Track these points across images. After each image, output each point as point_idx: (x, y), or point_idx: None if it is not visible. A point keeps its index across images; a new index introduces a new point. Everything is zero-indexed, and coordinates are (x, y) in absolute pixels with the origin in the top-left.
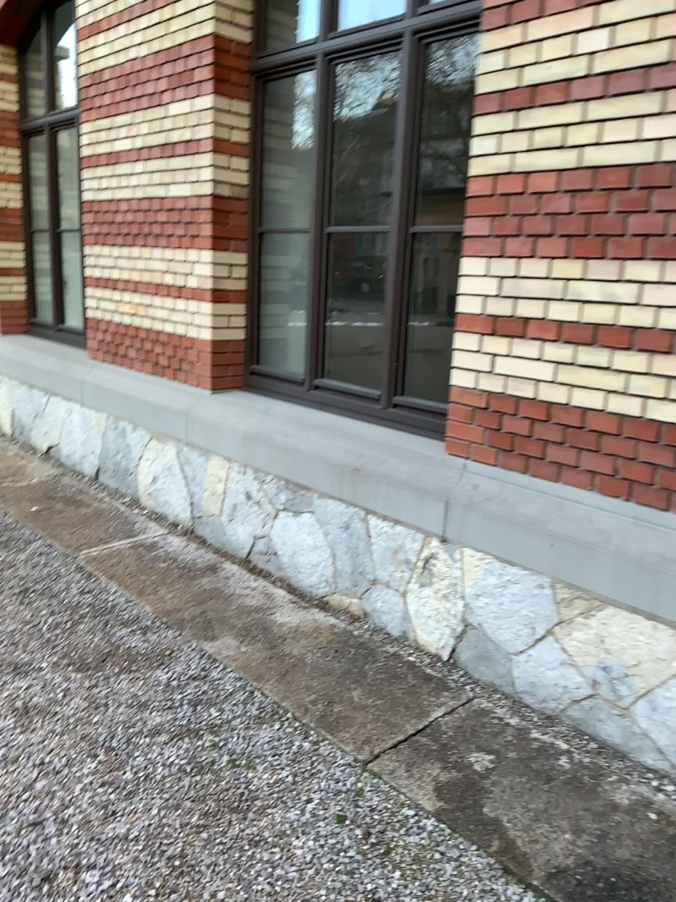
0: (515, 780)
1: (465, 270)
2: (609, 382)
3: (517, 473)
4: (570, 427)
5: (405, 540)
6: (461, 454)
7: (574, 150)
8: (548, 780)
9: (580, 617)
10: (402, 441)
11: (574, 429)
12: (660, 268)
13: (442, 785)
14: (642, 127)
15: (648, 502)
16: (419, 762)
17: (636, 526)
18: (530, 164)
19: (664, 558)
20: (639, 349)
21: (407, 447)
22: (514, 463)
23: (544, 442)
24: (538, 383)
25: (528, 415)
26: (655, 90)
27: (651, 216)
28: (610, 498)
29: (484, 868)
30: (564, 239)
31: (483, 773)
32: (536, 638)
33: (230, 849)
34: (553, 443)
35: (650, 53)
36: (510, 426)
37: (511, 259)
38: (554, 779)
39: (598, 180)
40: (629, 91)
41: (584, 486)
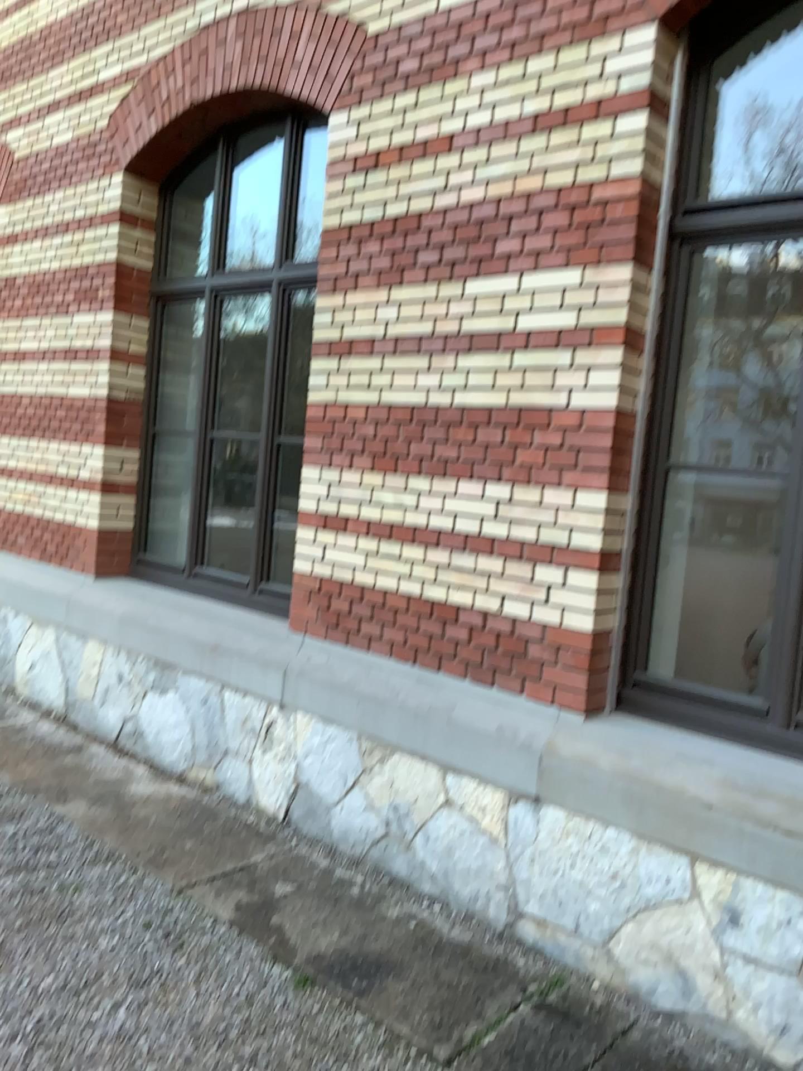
0: (306, 899)
1: (304, 476)
2: (401, 569)
3: (339, 646)
4: (375, 606)
5: (250, 709)
6: (299, 632)
7: (377, 390)
8: (334, 899)
9: (377, 766)
10: (258, 623)
11: (378, 608)
12: (431, 482)
13: (244, 904)
14: (418, 378)
15: (427, 666)
16: (229, 889)
17: (418, 686)
18: (349, 397)
19: (434, 710)
20: (419, 543)
21: (260, 627)
22: (337, 638)
23: (358, 619)
24: (354, 571)
25: (347, 597)
26: (425, 353)
27: (425, 443)
28: (402, 664)
29: (258, 953)
30: (371, 456)
31: (281, 894)
32: (347, 789)
33: (46, 941)
34: (364, 620)
35: (421, 326)
36: (335, 607)
37: (336, 469)
38: (339, 898)
39: (392, 414)
40: (410, 351)
41: (385, 655)
